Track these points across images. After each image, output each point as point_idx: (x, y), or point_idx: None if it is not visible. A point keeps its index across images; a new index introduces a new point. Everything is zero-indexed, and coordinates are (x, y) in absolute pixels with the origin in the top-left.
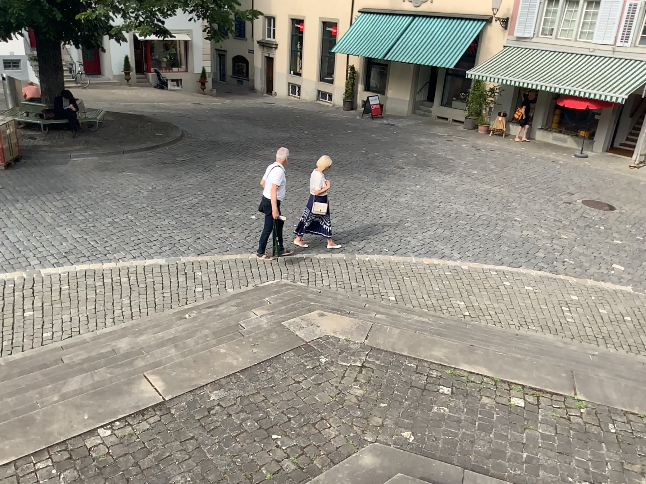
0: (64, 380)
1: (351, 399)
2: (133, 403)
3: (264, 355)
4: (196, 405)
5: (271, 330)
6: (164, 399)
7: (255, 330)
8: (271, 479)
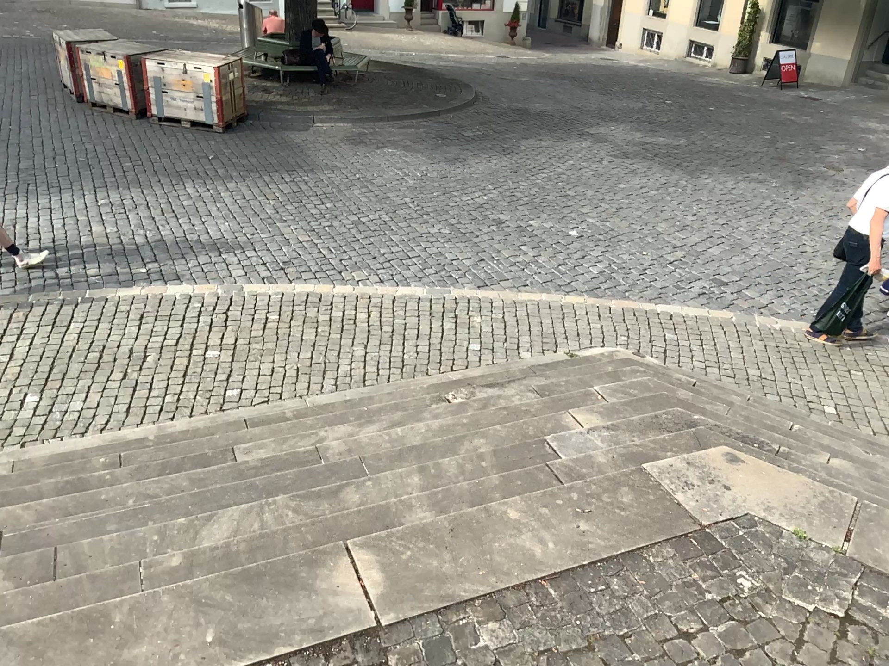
0: (207, 516)
1: None
2: (310, 621)
3: (604, 539)
4: (445, 655)
5: (620, 478)
6: (377, 623)
7: (583, 469)
8: None
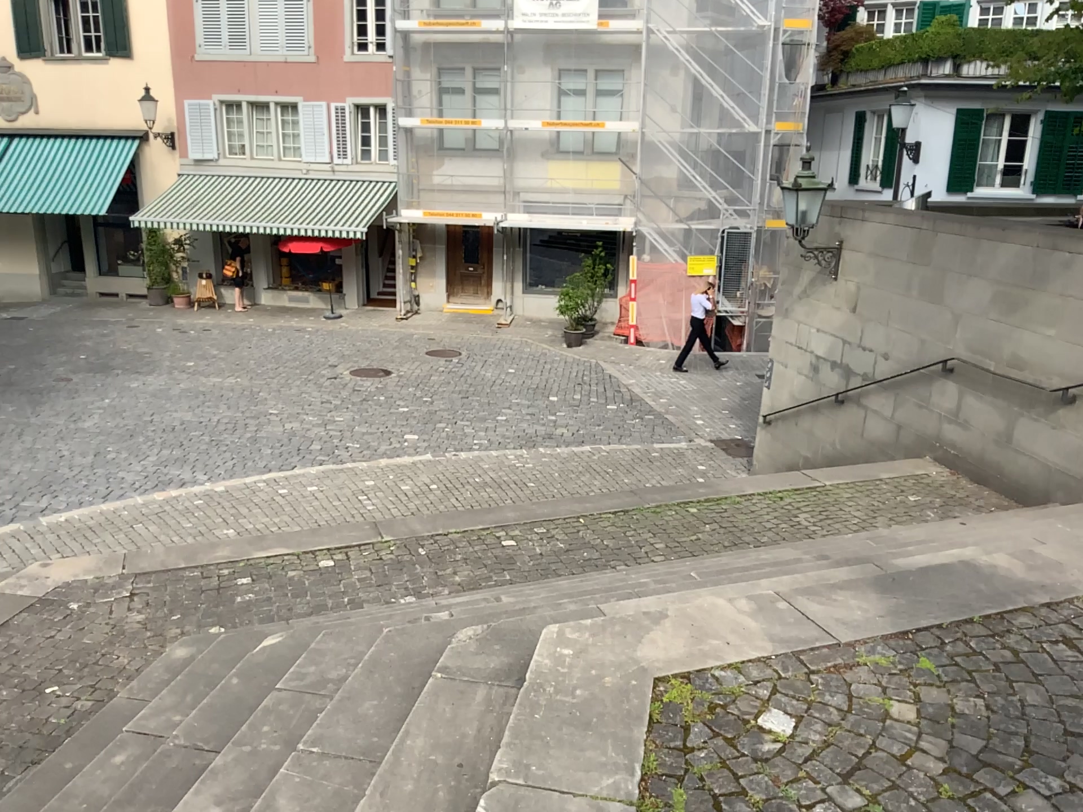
0: None
1: (133, 627)
2: None
3: None
4: None
5: None
6: None
7: None
8: (69, 720)
